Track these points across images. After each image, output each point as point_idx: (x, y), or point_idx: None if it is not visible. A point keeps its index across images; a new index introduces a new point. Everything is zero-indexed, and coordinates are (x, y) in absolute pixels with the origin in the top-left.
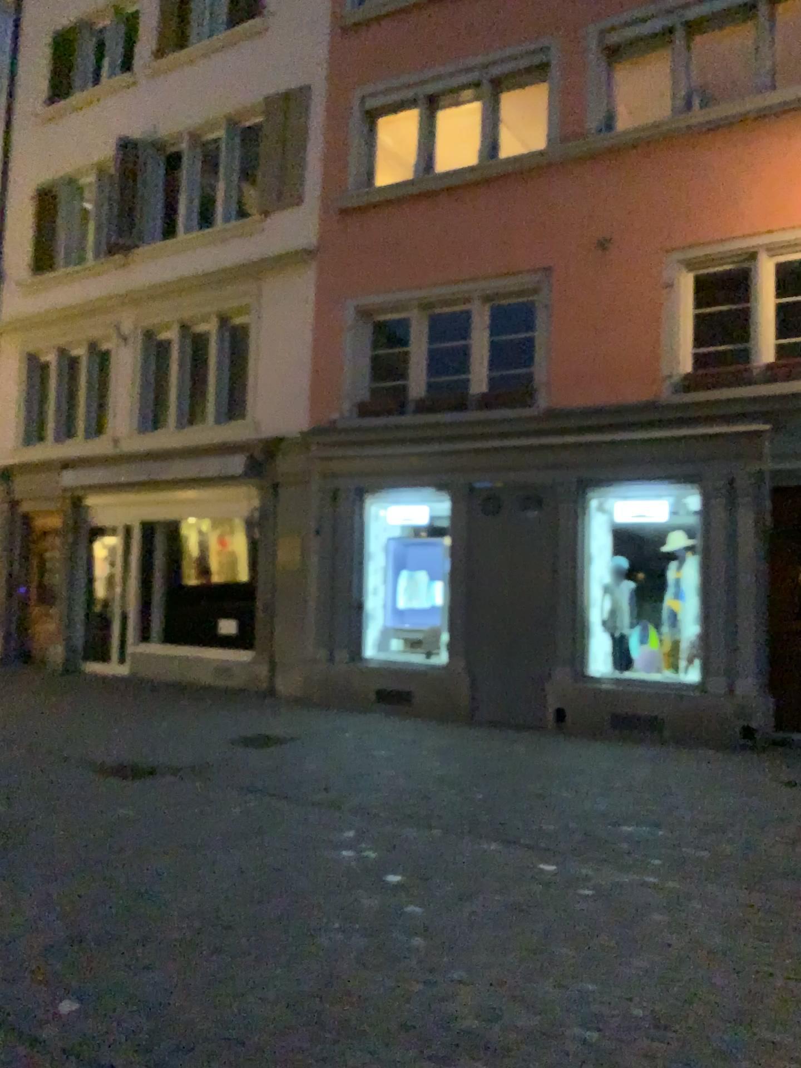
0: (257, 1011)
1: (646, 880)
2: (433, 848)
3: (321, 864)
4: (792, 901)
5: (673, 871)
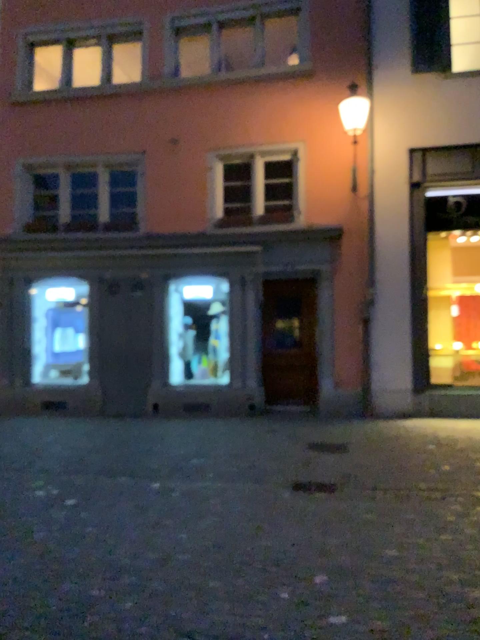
0: (0, 572)
1: (202, 484)
2: (89, 482)
3: (24, 498)
4: (270, 484)
5: (215, 478)
